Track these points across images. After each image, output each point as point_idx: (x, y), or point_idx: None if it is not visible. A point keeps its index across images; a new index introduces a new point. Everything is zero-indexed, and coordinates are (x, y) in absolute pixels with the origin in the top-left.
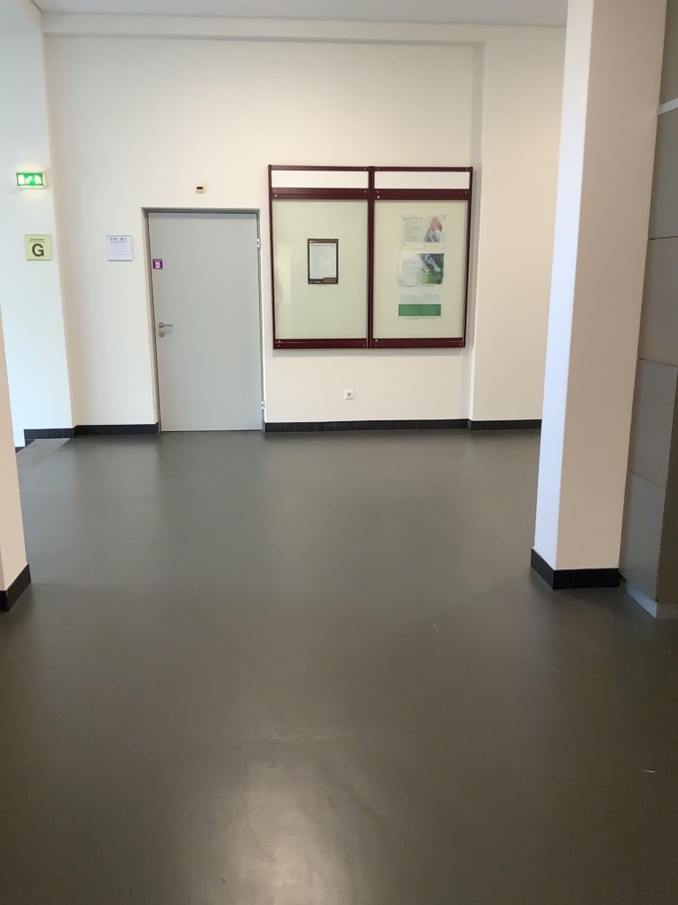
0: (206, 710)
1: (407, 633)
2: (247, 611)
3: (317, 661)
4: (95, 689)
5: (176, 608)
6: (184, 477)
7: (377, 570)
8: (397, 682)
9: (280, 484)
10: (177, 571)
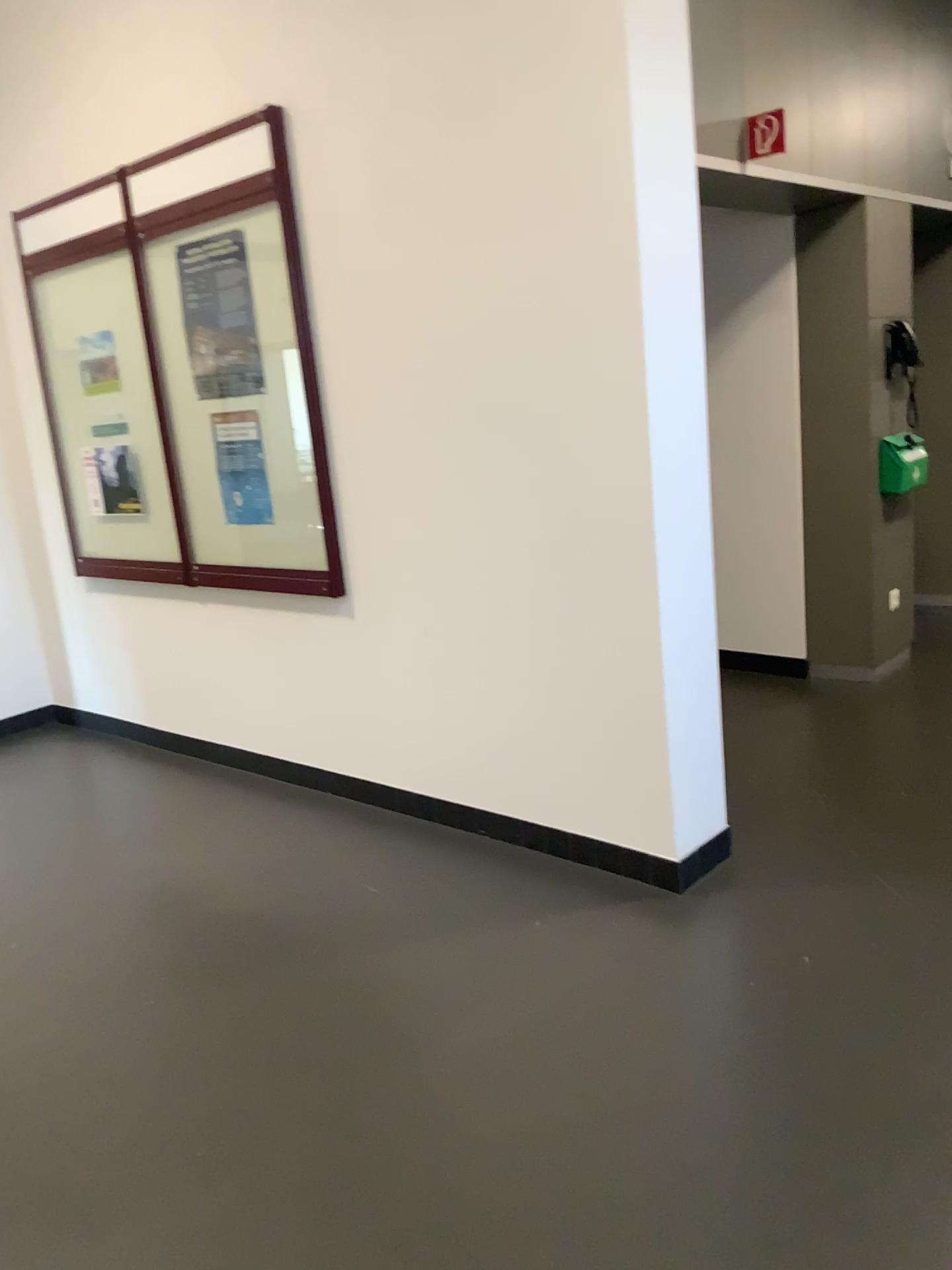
0: None
1: None
2: None
3: None
4: None
5: None
6: None
7: None
8: None
9: None
10: None
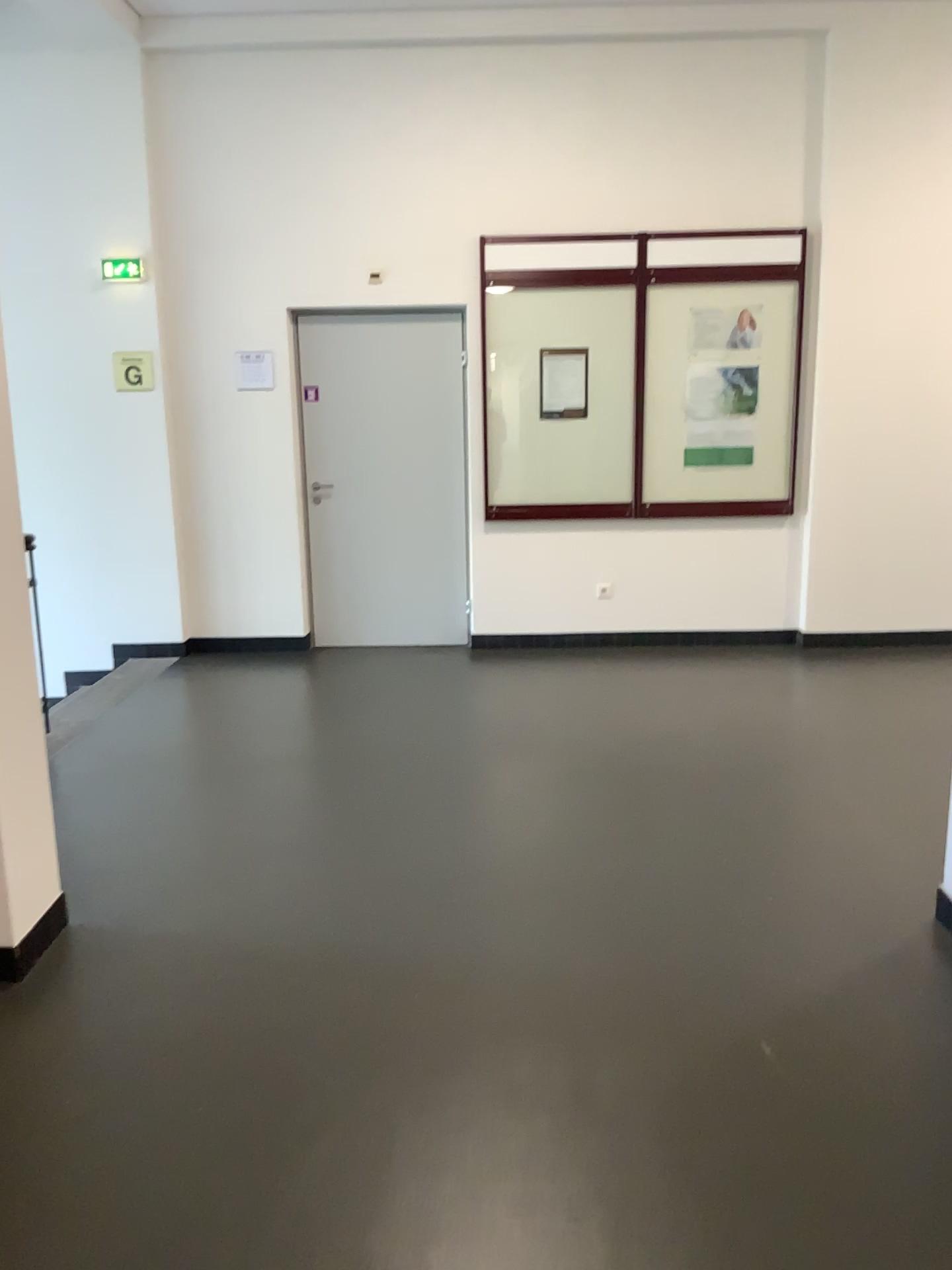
0: (326, 1237)
1: (714, 1063)
2: (421, 1002)
3: (544, 1125)
4: (130, 1170)
5: (297, 989)
6: (341, 728)
7: (655, 918)
8: (699, 1185)
9: (491, 743)
10: (309, 910)
